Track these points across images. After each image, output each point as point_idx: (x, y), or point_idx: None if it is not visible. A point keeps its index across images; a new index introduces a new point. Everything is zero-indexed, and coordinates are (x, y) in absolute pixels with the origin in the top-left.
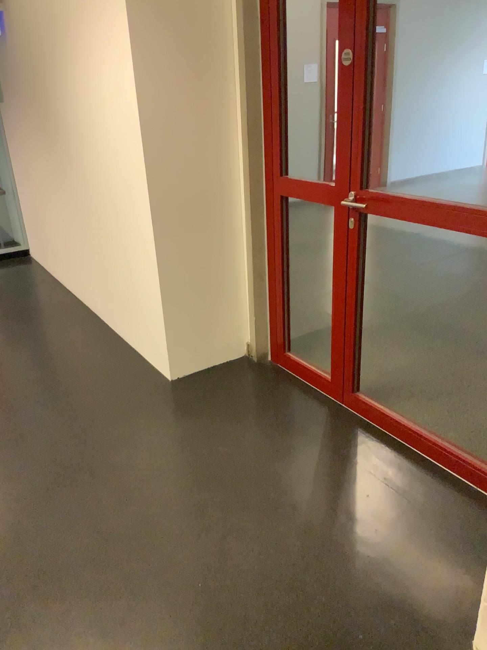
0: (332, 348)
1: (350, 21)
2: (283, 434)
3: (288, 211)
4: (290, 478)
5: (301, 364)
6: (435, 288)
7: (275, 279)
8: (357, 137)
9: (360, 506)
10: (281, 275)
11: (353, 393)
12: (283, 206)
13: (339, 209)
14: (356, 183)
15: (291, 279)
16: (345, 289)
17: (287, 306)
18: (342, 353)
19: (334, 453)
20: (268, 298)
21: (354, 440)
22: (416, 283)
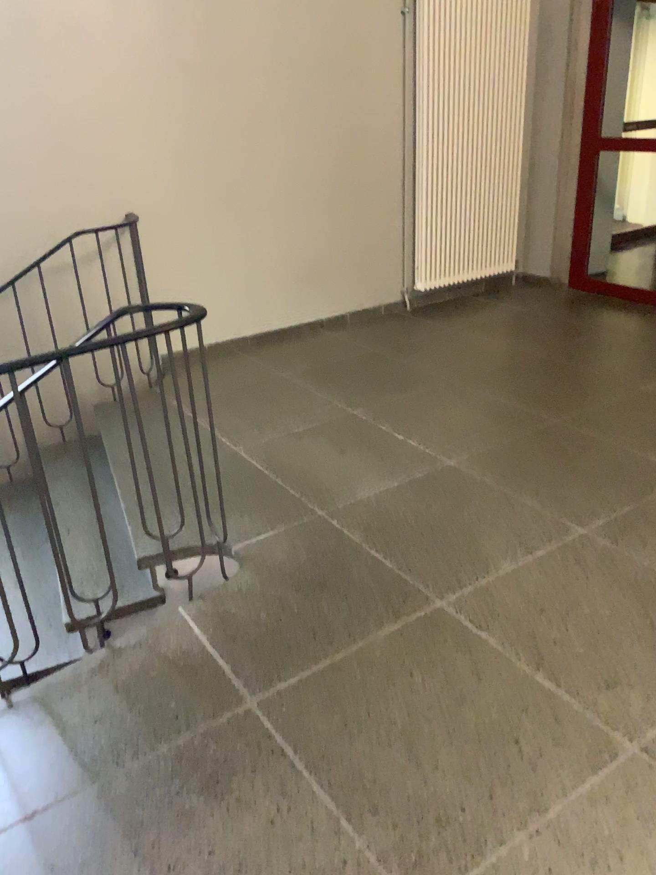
0: None
1: None
2: None
3: None
4: None
5: None
6: (648, 416)
7: None
8: None
9: None
10: None
11: None
12: None
13: None
14: None
15: None
16: None
17: None
18: None
19: None
20: None
21: None
22: None
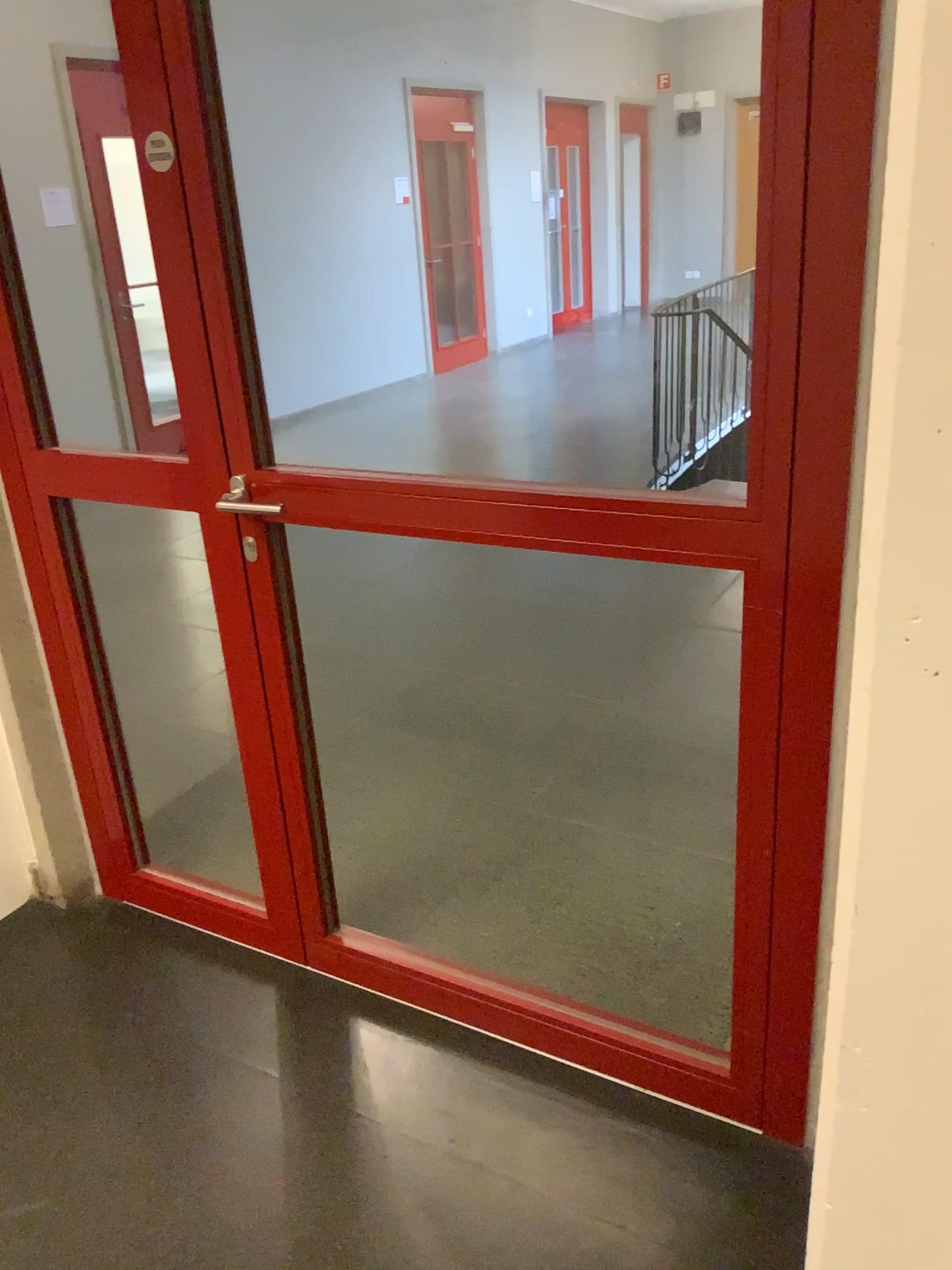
0: (257, 847)
1: (153, 67)
2: (181, 1105)
3: (78, 535)
4: (231, 1236)
5: (184, 890)
6: (421, 631)
7: (79, 706)
8: (225, 345)
9: (422, 1250)
10: (91, 691)
11: (326, 936)
12: (62, 524)
13: (214, 522)
14: (245, 456)
15: (115, 686)
16: (265, 707)
17: (122, 761)
18: (286, 856)
19: (321, 1115)
20: (69, 752)
21: (358, 1058)
22: (381, 627)
